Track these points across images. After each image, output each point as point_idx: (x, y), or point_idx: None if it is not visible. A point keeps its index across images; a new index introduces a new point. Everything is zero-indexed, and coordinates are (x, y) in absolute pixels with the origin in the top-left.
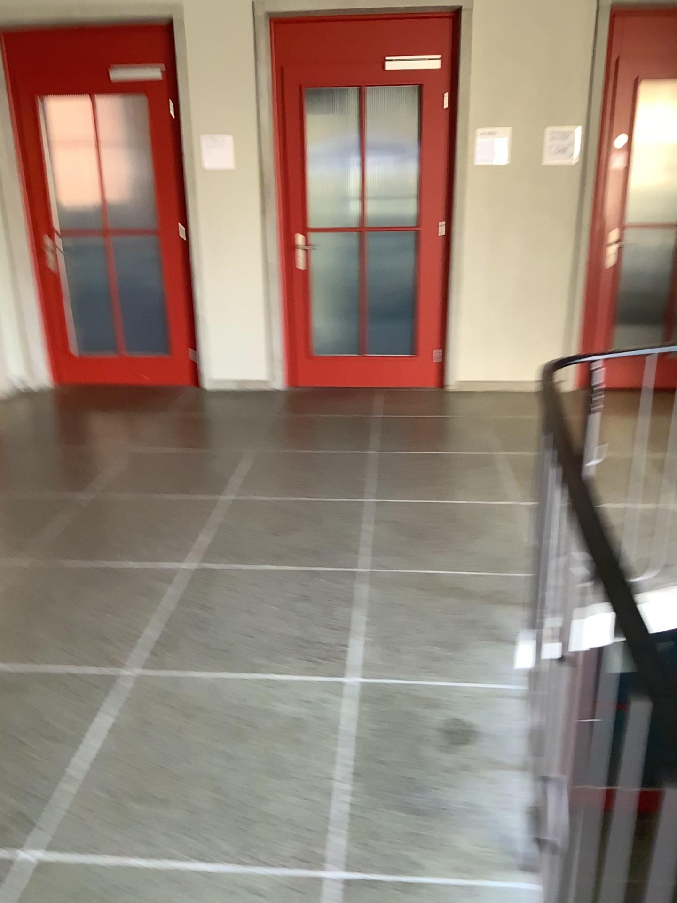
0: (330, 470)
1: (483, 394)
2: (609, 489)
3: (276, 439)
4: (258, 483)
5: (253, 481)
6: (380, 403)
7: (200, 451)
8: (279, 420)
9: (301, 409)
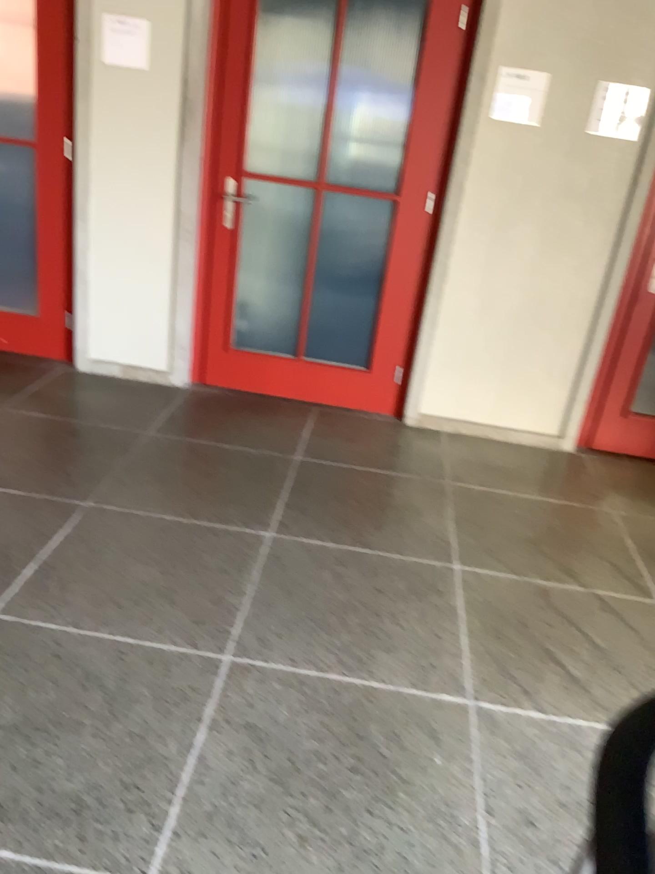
0: (188, 568)
1: (451, 437)
2: (622, 682)
3: (135, 484)
4: (59, 585)
5: (55, 576)
6: (309, 433)
7: (10, 491)
8: (155, 446)
9: (194, 430)
